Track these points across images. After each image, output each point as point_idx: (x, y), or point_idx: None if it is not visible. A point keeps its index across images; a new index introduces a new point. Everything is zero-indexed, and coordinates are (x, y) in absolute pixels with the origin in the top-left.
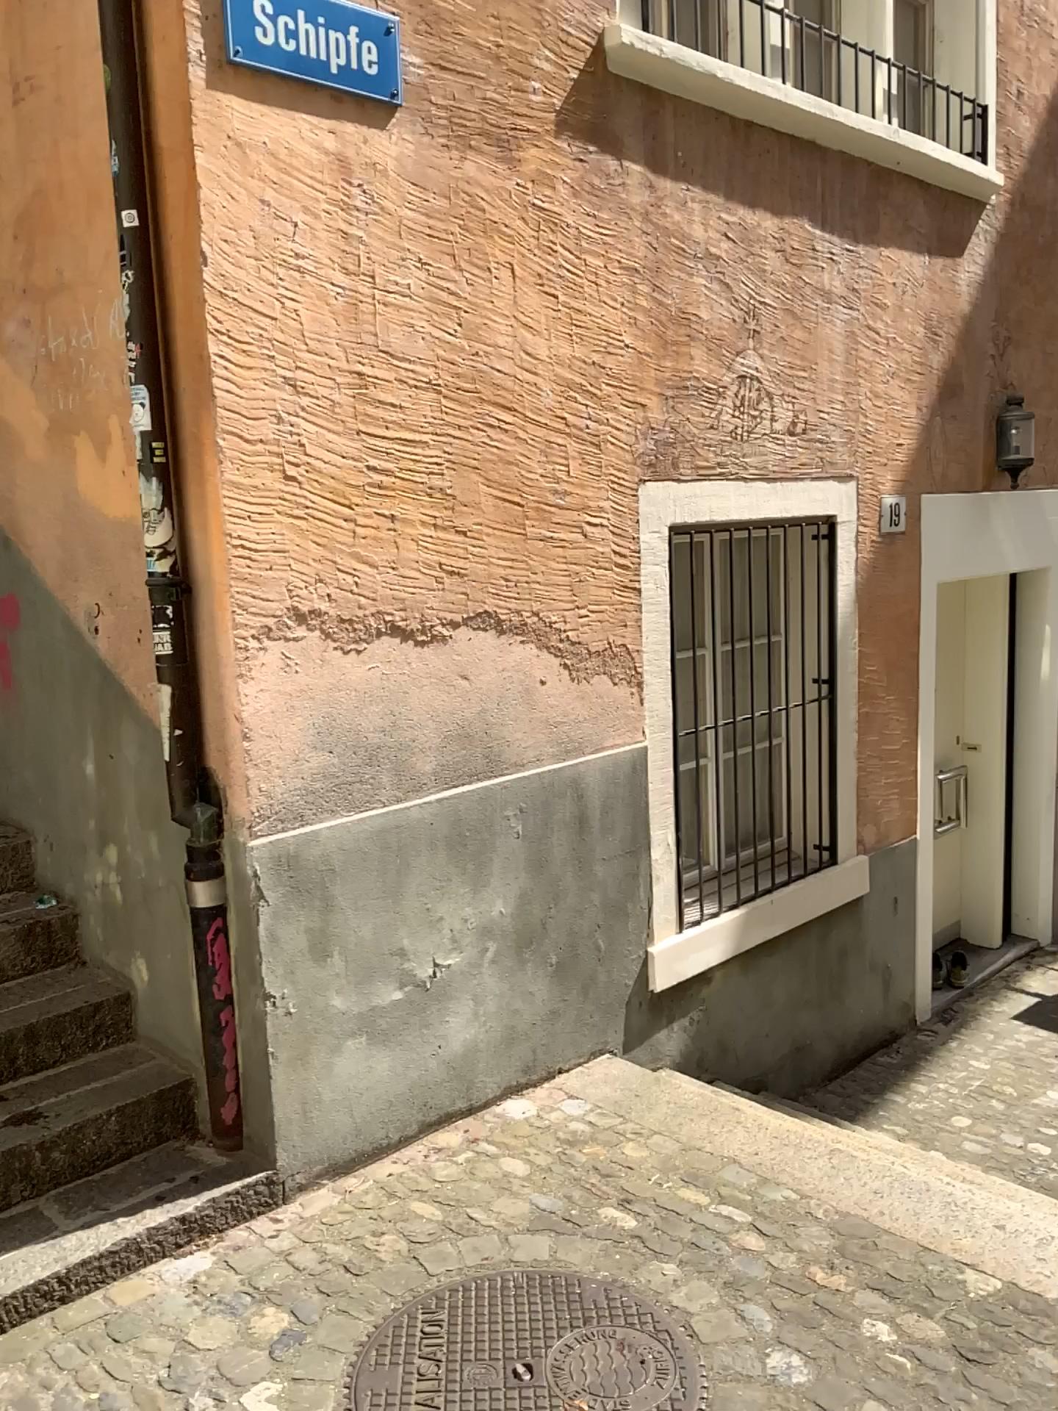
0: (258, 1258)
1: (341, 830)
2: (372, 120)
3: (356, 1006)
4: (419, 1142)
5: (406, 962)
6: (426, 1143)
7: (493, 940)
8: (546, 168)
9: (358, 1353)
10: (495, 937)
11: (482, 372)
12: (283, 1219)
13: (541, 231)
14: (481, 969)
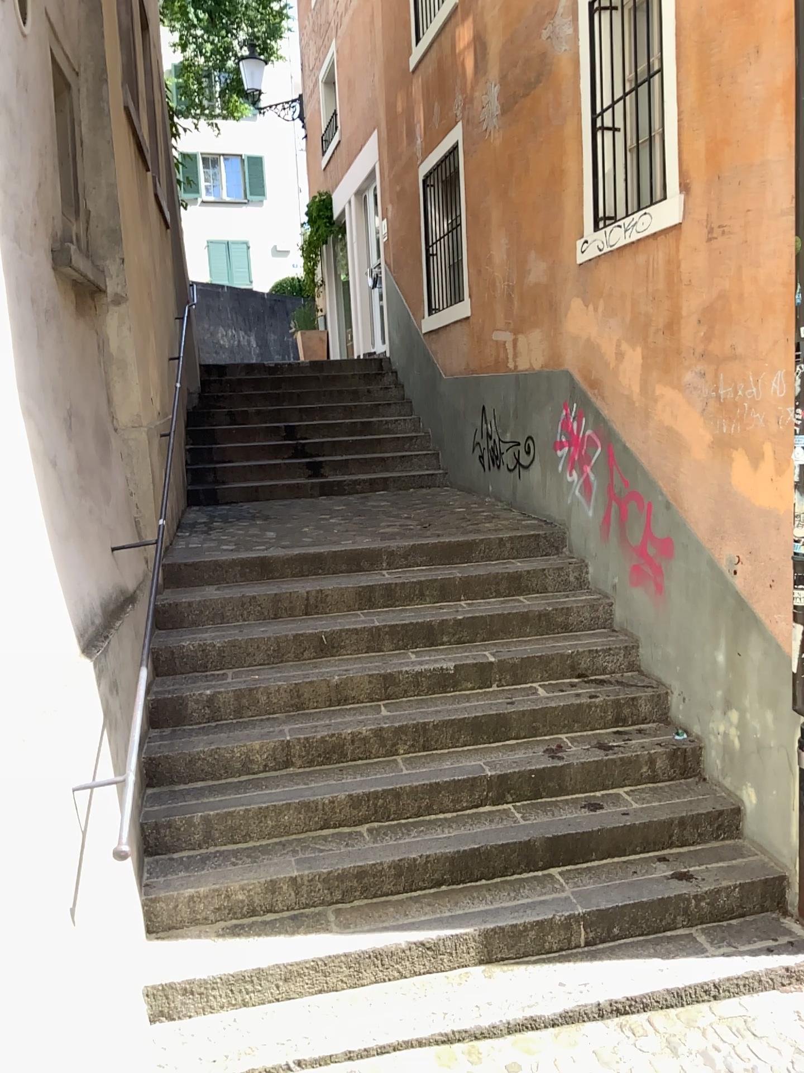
0: None
1: None
2: None
3: None
4: None
5: None
6: None
7: None
8: None
9: None
10: None
11: None
12: None
13: None
14: None
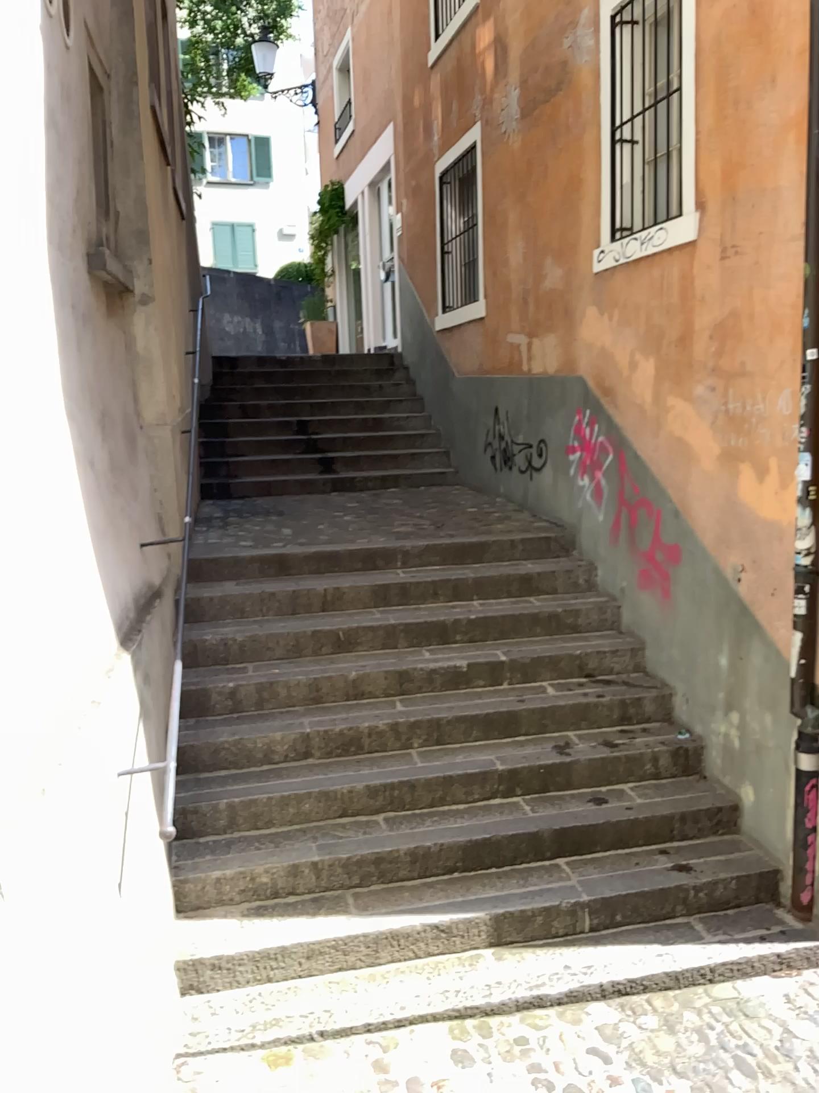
0: None
1: None
2: None
3: None
4: None
5: None
6: None
7: None
8: None
9: None
10: None
11: None
12: None
13: None
14: None
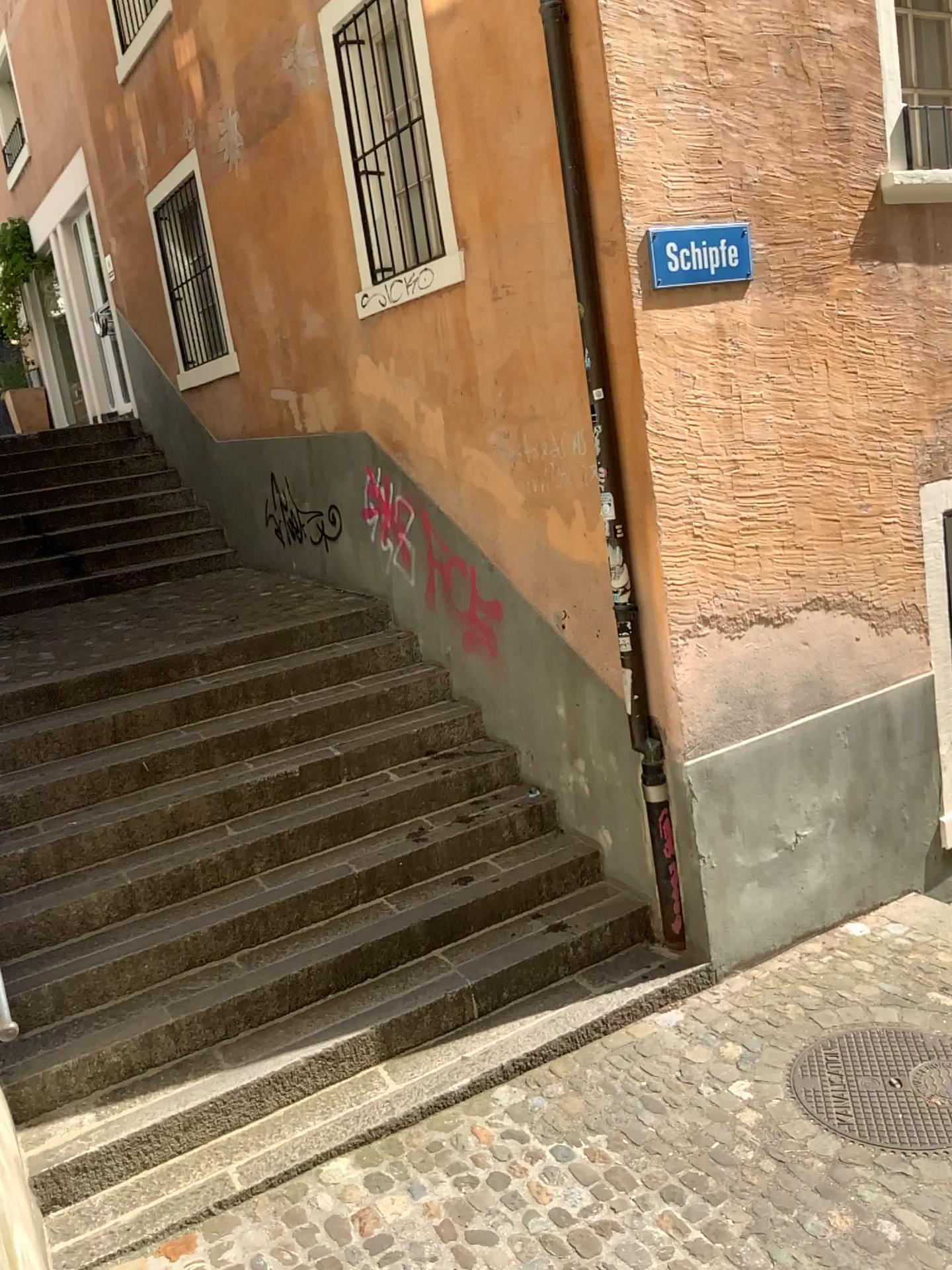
0: (713, 1013)
1: (738, 751)
2: (737, 296)
3: (751, 861)
4: (794, 948)
5: (779, 833)
6: (799, 949)
7: (833, 816)
8: (845, 286)
9: (792, 1066)
10: (834, 813)
11: (810, 438)
12: (721, 992)
13: (844, 331)
14: (826, 834)
